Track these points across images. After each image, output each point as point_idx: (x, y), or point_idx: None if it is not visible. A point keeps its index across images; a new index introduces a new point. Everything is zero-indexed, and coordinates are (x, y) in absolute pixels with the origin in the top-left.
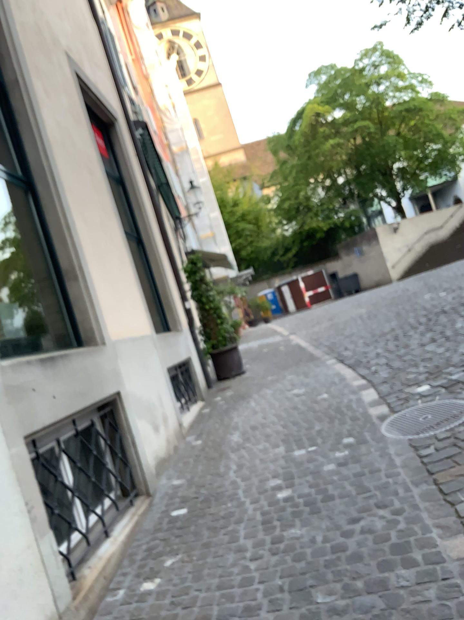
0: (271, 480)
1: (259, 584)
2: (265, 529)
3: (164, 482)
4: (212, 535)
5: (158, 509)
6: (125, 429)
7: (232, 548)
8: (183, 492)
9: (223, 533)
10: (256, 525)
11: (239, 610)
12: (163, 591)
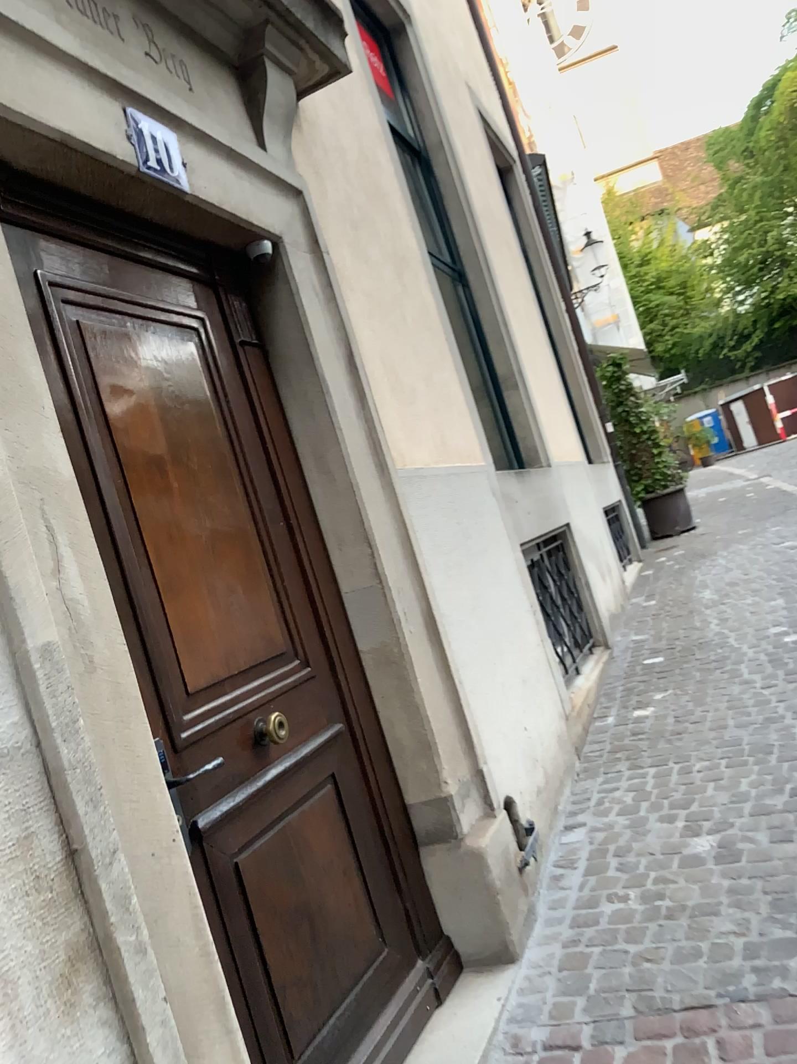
0: (771, 626)
1: (777, 700)
2: (774, 664)
3: (623, 636)
4: (706, 672)
5: (625, 658)
6: (578, 566)
7: (736, 680)
8: (653, 642)
9: (721, 670)
10: (761, 662)
11: (758, 717)
12: (662, 712)
